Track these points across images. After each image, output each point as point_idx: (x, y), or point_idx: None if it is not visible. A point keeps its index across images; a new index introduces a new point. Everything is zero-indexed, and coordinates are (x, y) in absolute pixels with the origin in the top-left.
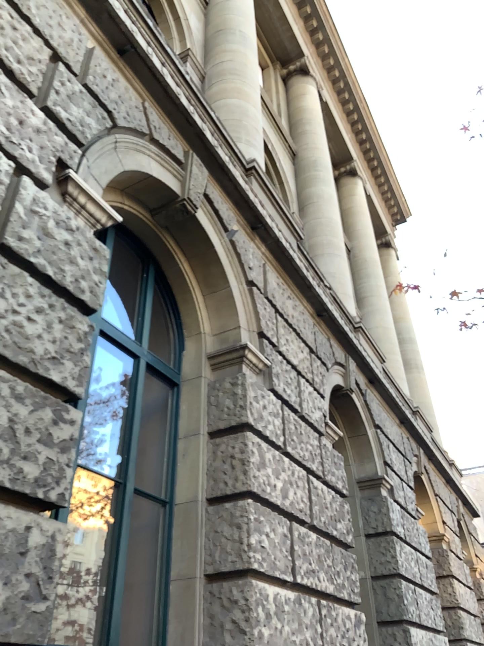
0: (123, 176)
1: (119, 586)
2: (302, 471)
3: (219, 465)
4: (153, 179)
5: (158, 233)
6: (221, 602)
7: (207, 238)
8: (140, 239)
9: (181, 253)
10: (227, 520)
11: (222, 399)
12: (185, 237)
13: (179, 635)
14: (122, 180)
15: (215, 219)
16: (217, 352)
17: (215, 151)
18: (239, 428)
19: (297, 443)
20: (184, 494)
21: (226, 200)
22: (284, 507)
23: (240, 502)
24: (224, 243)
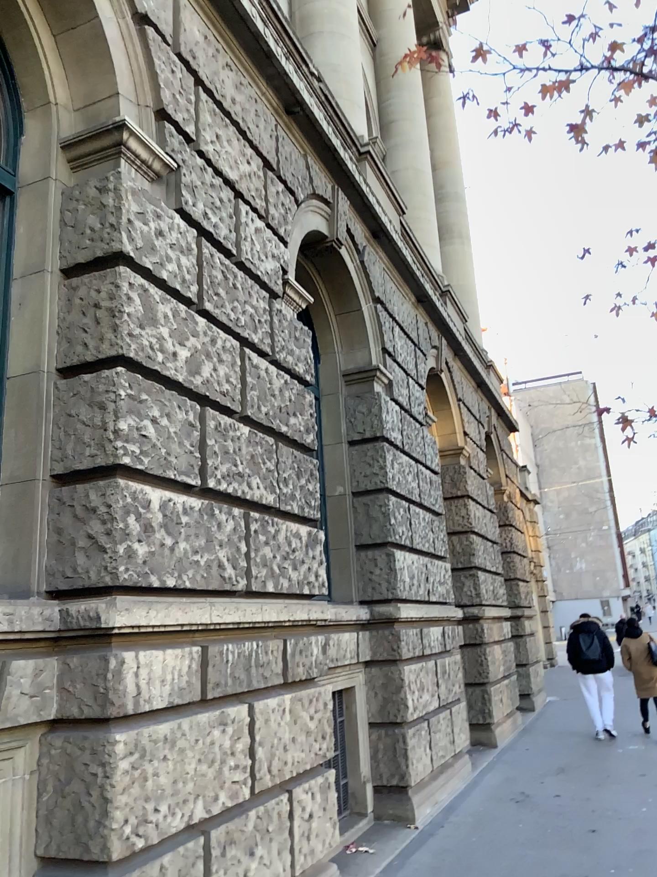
0: None
1: None
2: (227, 337)
3: (76, 318)
4: None
5: None
6: (75, 511)
7: None
8: None
9: None
10: (85, 398)
11: (86, 216)
12: None
13: (11, 556)
14: None
15: None
16: (81, 139)
17: None
18: (109, 260)
19: (224, 297)
20: (23, 363)
21: None
22: (192, 385)
23: (106, 371)
24: None
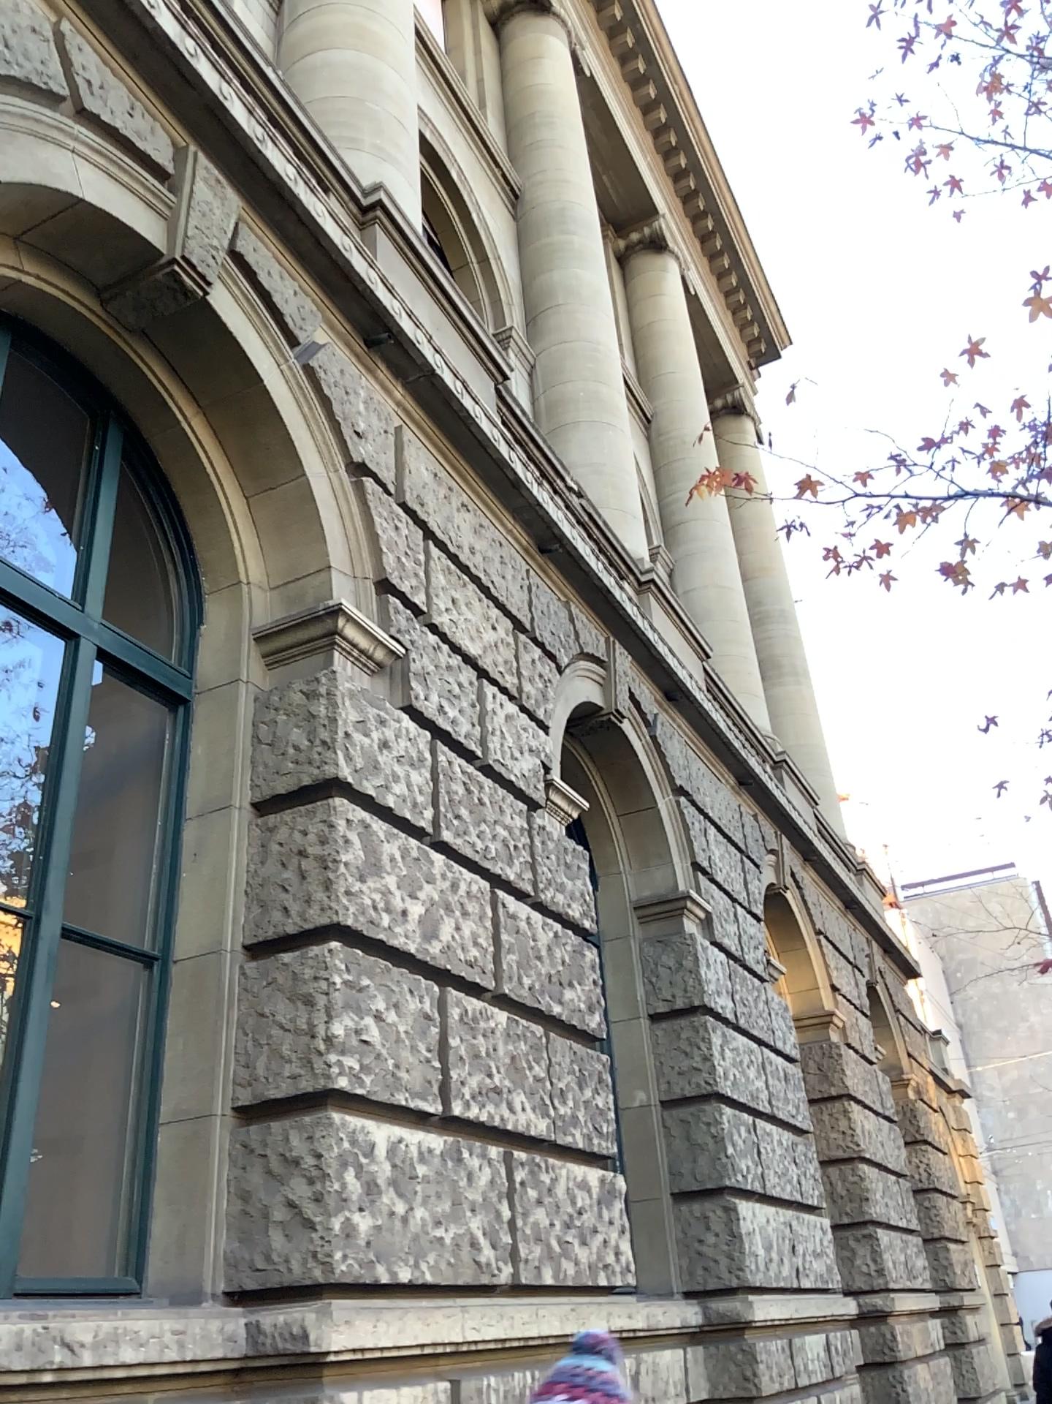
0: (10, 202)
1: (20, 1138)
2: (474, 882)
3: (272, 872)
4: (94, 215)
5: (125, 349)
6: (269, 1163)
7: (248, 363)
8: (83, 364)
9: (185, 397)
10: (285, 989)
11: (285, 729)
12: (195, 361)
13: (175, 1236)
14: (12, 214)
15: (267, 321)
16: (278, 625)
17: (264, 157)
18: (318, 789)
19: (468, 823)
20: (196, 938)
21: (297, 275)
22: (429, 958)
23: (315, 949)
24: (293, 377)
